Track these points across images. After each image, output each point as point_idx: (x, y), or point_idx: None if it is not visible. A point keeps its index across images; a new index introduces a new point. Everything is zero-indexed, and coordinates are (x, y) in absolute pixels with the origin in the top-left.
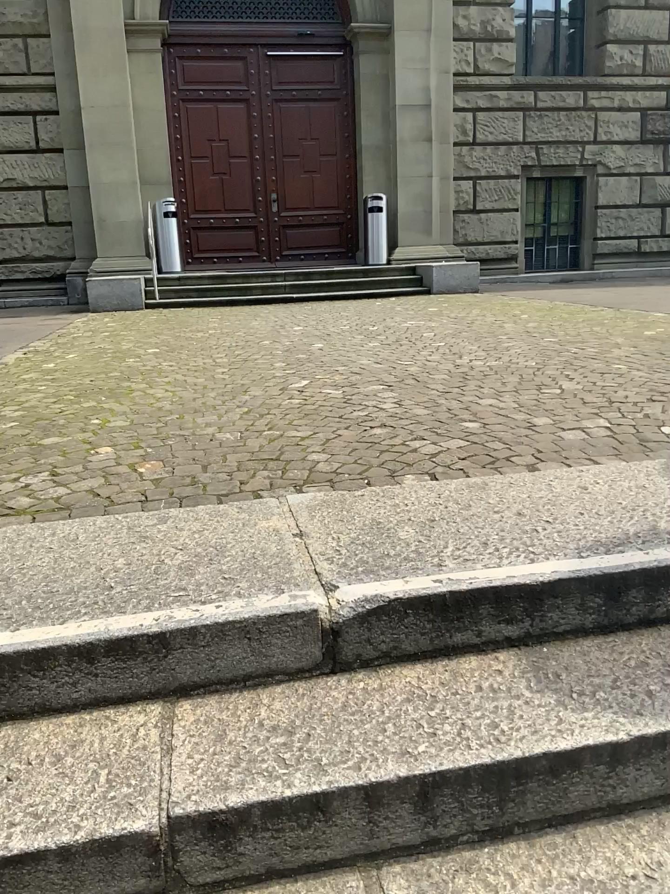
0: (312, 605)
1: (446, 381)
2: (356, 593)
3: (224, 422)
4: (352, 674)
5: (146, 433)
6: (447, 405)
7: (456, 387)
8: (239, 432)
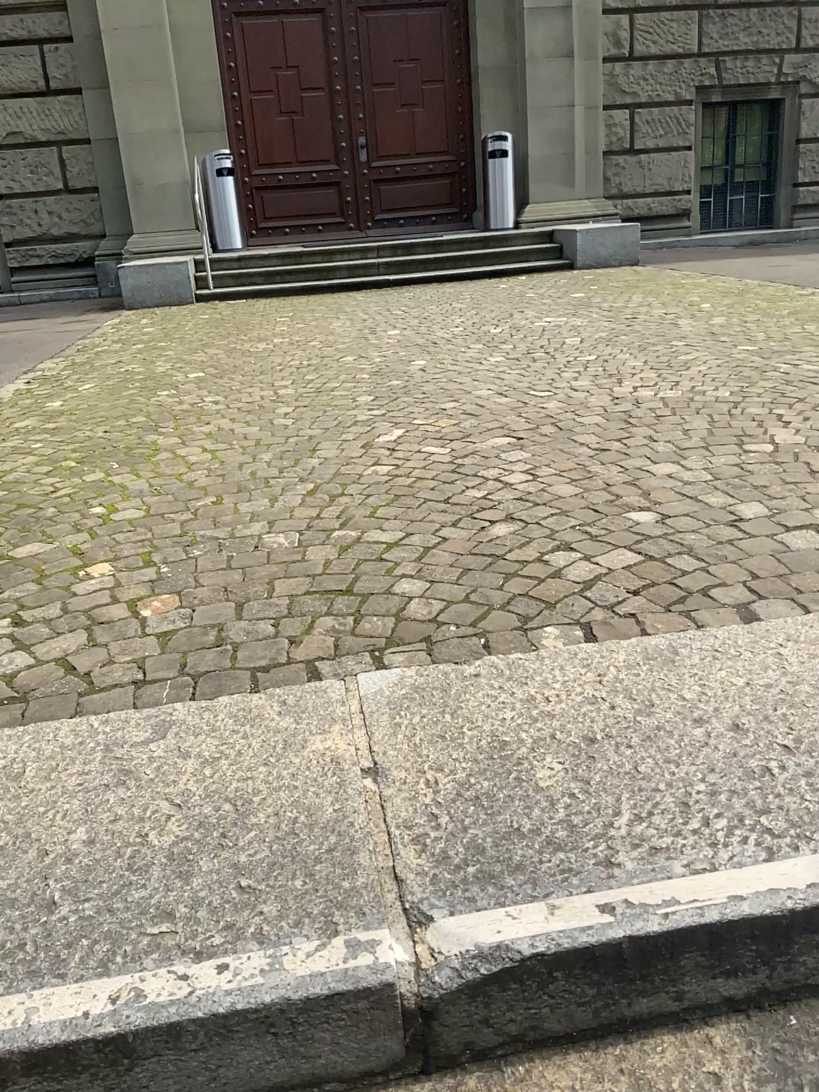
0: (384, 974)
1: (600, 428)
2: (463, 941)
3: (277, 513)
4: (458, 1091)
5: (162, 535)
6: (604, 476)
7: (615, 440)
8: (297, 531)
